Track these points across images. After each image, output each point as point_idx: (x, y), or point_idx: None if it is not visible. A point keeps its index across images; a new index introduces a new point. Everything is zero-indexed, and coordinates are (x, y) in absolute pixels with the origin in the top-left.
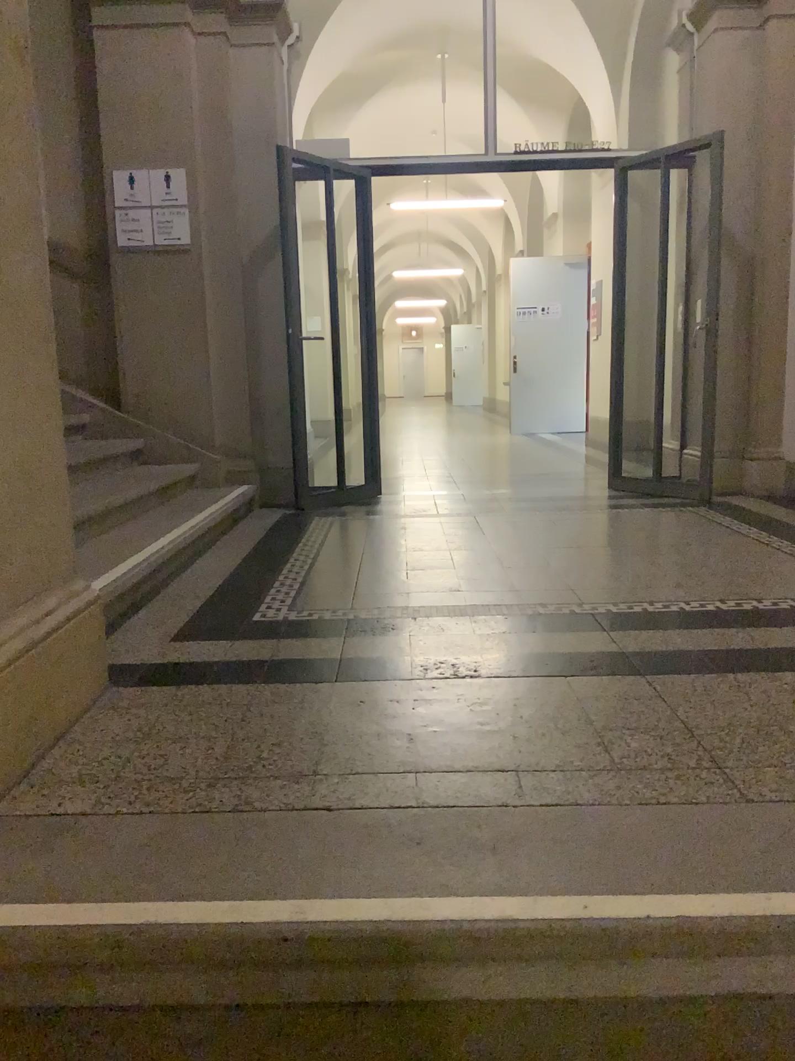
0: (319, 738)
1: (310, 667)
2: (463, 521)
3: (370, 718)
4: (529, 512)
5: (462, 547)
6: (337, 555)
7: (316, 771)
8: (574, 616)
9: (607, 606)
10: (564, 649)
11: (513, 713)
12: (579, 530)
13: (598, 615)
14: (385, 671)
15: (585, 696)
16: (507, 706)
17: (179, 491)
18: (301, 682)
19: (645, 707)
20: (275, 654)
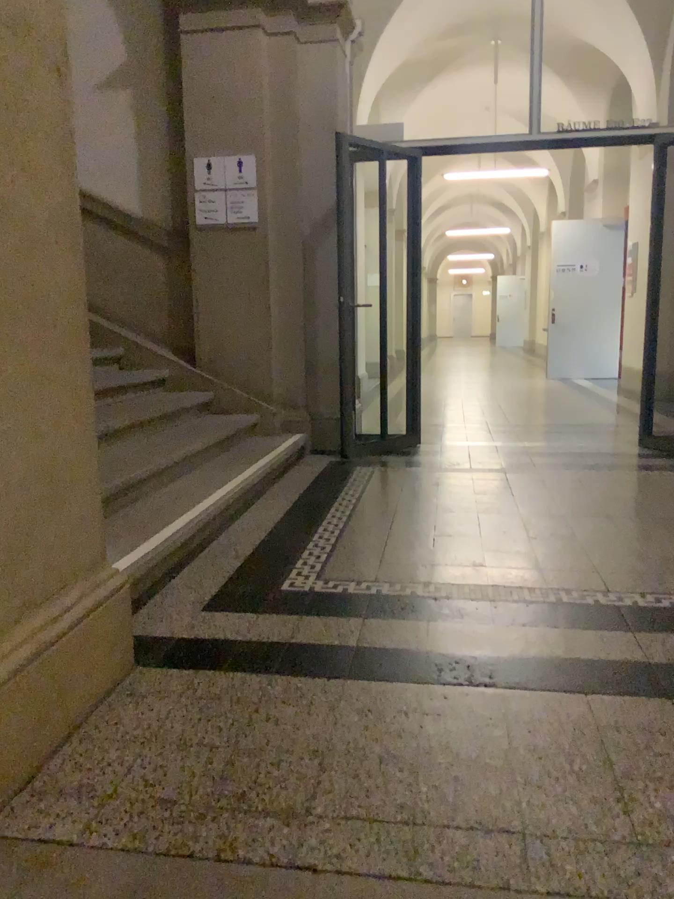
0: (319, 758)
1: (325, 656)
2: (494, 479)
3: (375, 733)
4: (558, 471)
5: (490, 511)
6: (373, 512)
7: (309, 808)
8: (596, 607)
9: (632, 597)
10: (585, 652)
11: (525, 741)
12: (606, 494)
13: (622, 607)
14: (399, 666)
15: (604, 721)
16: (519, 729)
17: (237, 442)
18: (315, 674)
19: (671, 746)
20: (295, 634)
